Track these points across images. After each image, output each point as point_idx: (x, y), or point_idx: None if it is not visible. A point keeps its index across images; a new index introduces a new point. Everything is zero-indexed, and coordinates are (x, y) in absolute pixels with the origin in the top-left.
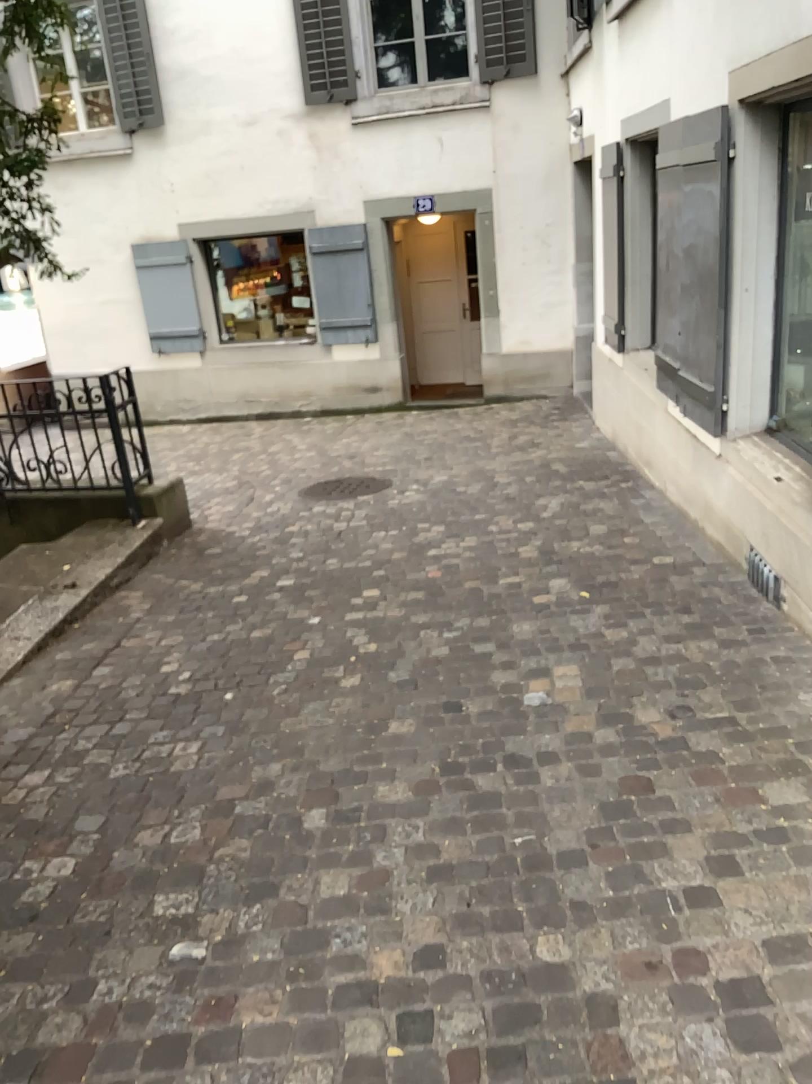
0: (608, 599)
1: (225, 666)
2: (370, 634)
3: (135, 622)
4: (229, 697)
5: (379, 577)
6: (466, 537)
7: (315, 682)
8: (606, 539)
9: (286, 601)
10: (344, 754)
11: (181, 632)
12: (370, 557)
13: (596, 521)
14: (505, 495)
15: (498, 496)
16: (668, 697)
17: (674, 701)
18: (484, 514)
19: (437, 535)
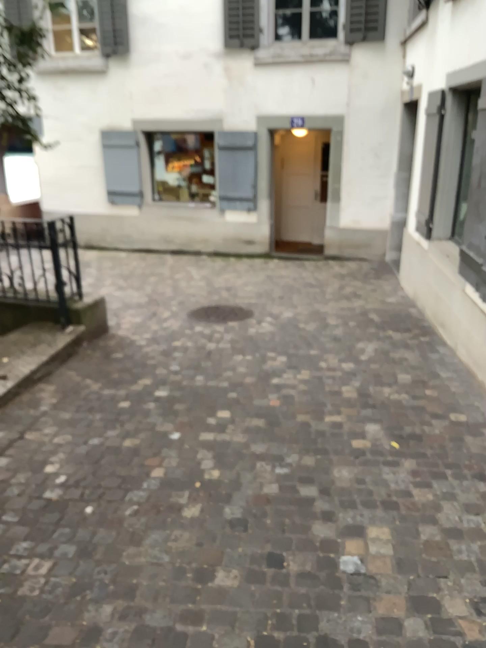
0: (414, 453)
1: (95, 475)
2: (216, 459)
3: (39, 417)
4: (88, 511)
5: (231, 401)
6: (302, 371)
7: (162, 507)
8: (410, 389)
9: (157, 413)
10: (169, 606)
11: (70, 433)
12: (227, 380)
13: (403, 371)
14: (333, 337)
15: (328, 337)
16: (474, 587)
17: (480, 594)
18: (317, 352)
19: (279, 367)
